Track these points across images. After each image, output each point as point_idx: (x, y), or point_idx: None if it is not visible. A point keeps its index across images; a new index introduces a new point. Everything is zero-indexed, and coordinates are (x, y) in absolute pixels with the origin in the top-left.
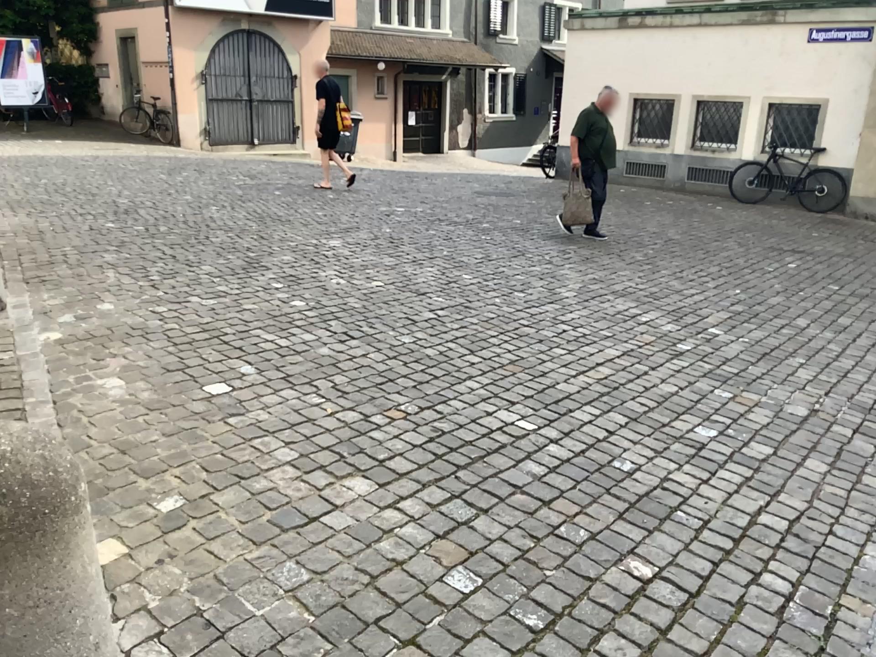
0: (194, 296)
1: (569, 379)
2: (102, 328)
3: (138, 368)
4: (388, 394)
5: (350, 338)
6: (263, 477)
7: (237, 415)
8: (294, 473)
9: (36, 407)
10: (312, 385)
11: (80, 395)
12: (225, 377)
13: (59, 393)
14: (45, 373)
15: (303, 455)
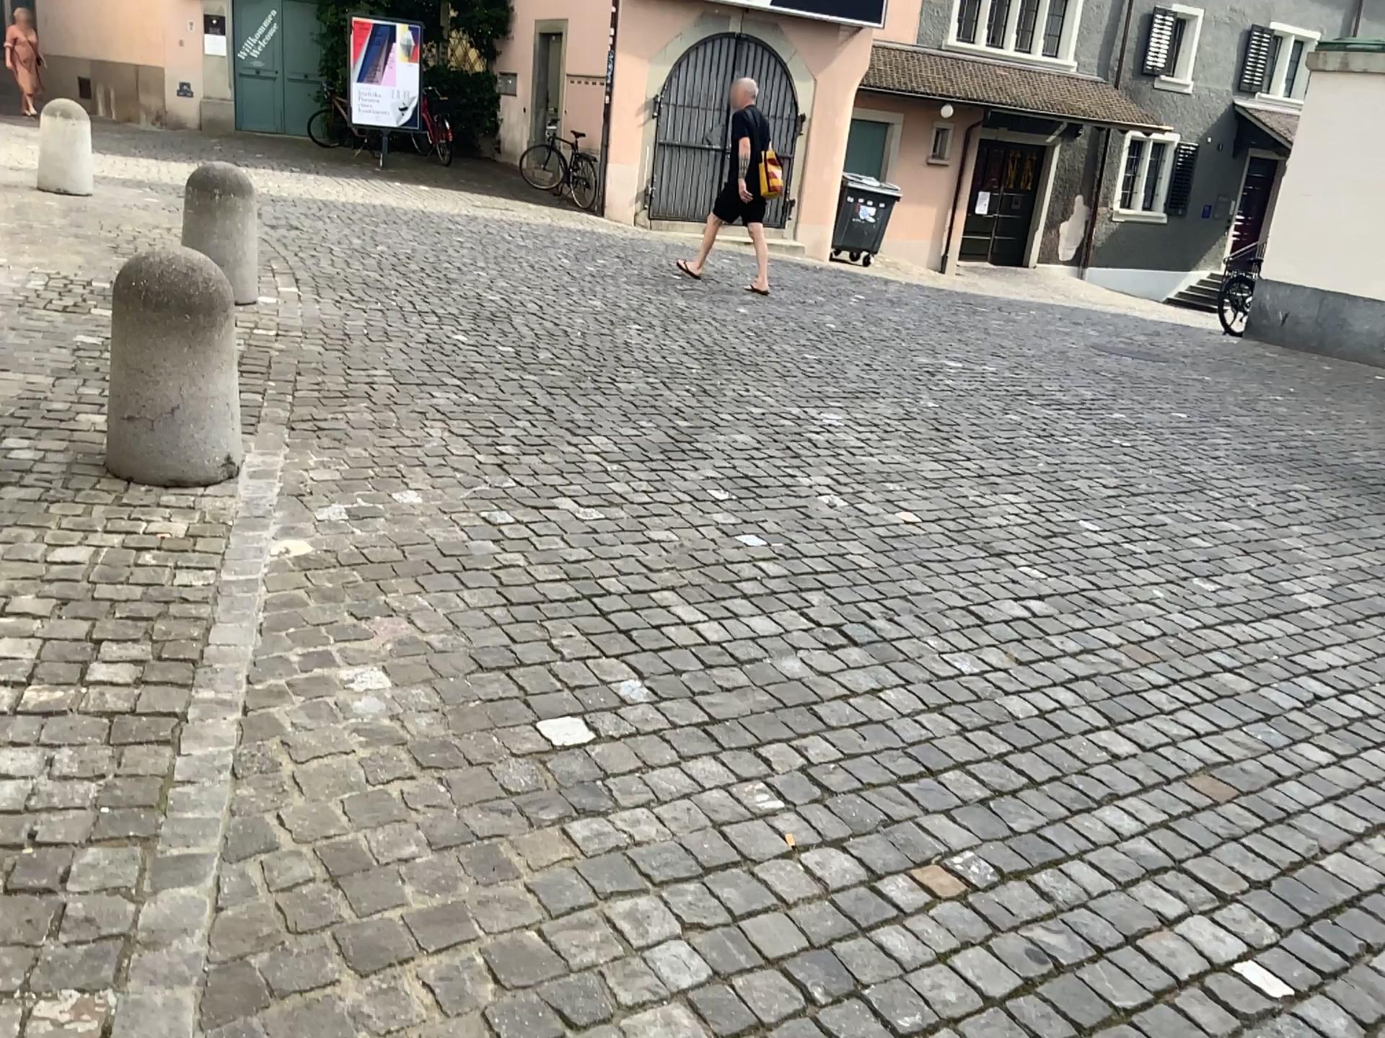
0: (566, 497)
1: (1348, 845)
2: (387, 542)
3: (424, 649)
4: (926, 814)
5: (849, 644)
6: (619, 1029)
7: (594, 815)
8: (694, 1033)
9: (205, 719)
10: (760, 757)
11: (297, 701)
12: (586, 706)
13: (263, 686)
14: (252, 633)
15: (721, 974)
